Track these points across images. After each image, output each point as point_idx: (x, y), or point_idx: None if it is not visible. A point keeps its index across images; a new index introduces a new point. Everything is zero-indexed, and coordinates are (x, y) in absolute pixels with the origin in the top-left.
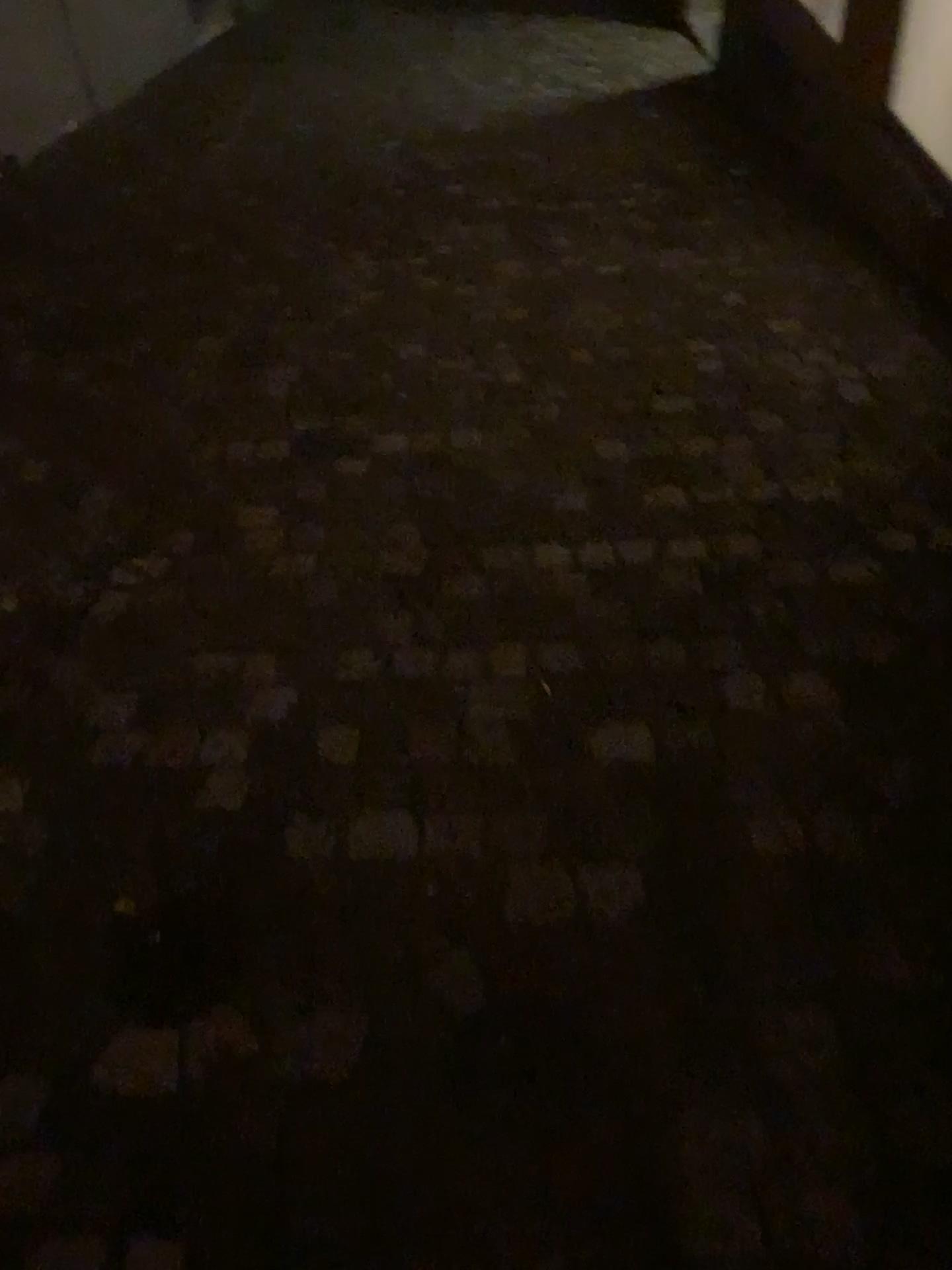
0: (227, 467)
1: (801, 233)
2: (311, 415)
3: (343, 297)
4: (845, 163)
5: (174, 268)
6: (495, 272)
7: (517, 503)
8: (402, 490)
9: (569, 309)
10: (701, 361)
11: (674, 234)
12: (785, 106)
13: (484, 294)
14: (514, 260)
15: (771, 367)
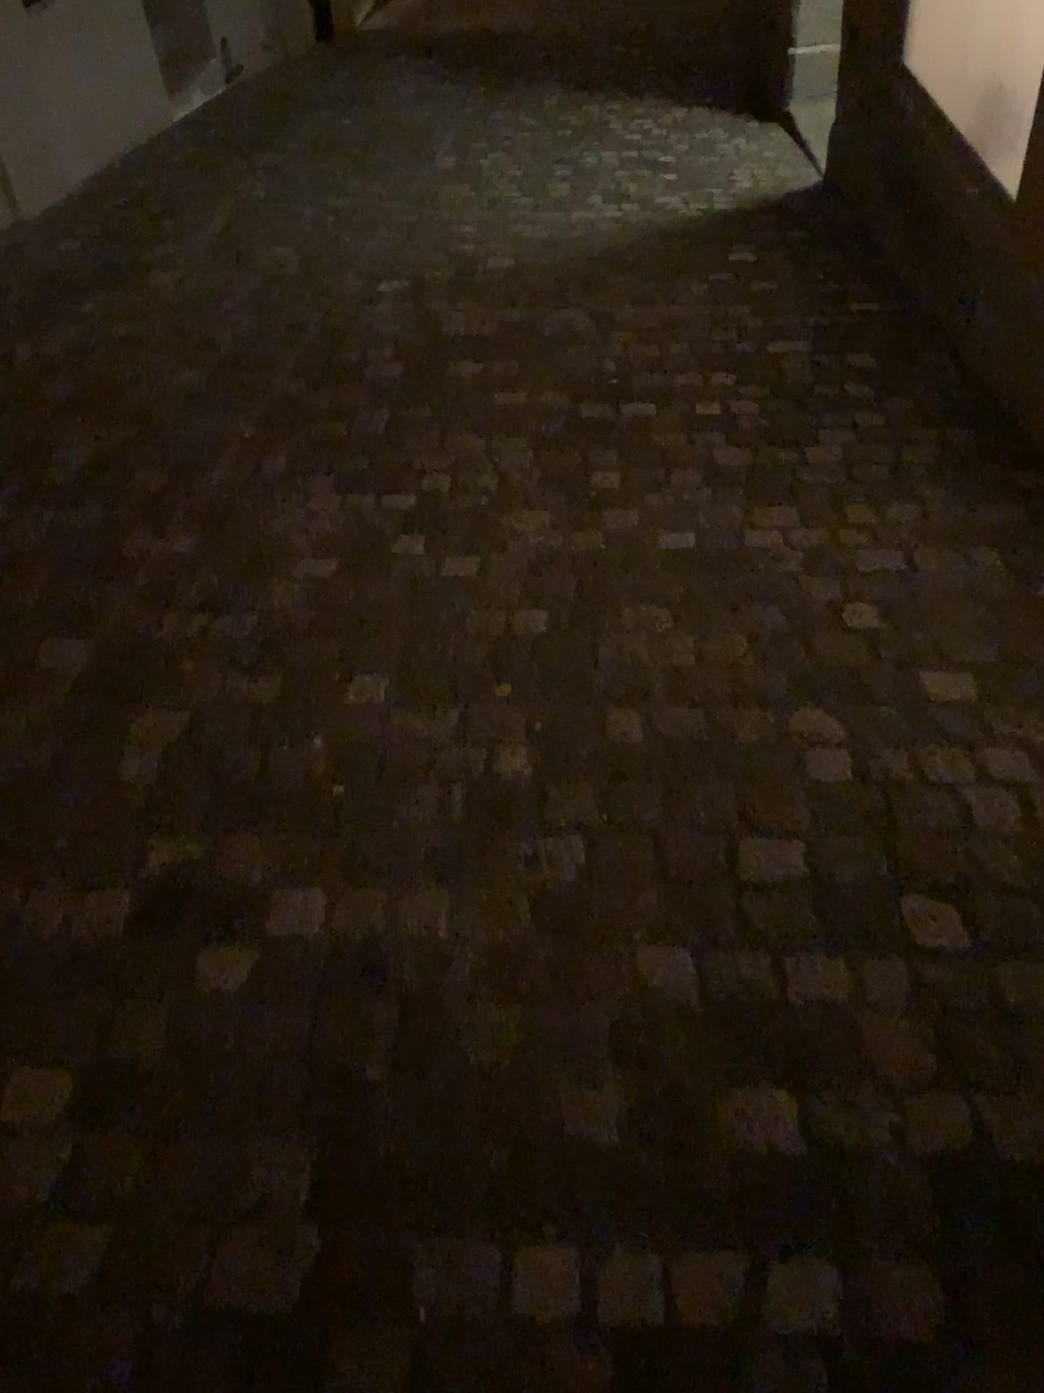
0: (8, 966)
1: (959, 477)
2: (176, 837)
3: (277, 566)
4: (1026, 377)
5: (44, 498)
6: (507, 528)
7: (487, 1124)
8: (289, 1062)
9: (611, 615)
10: (816, 755)
11: (771, 468)
12: (929, 266)
13: (485, 576)
14: (536, 508)
15: (932, 779)
